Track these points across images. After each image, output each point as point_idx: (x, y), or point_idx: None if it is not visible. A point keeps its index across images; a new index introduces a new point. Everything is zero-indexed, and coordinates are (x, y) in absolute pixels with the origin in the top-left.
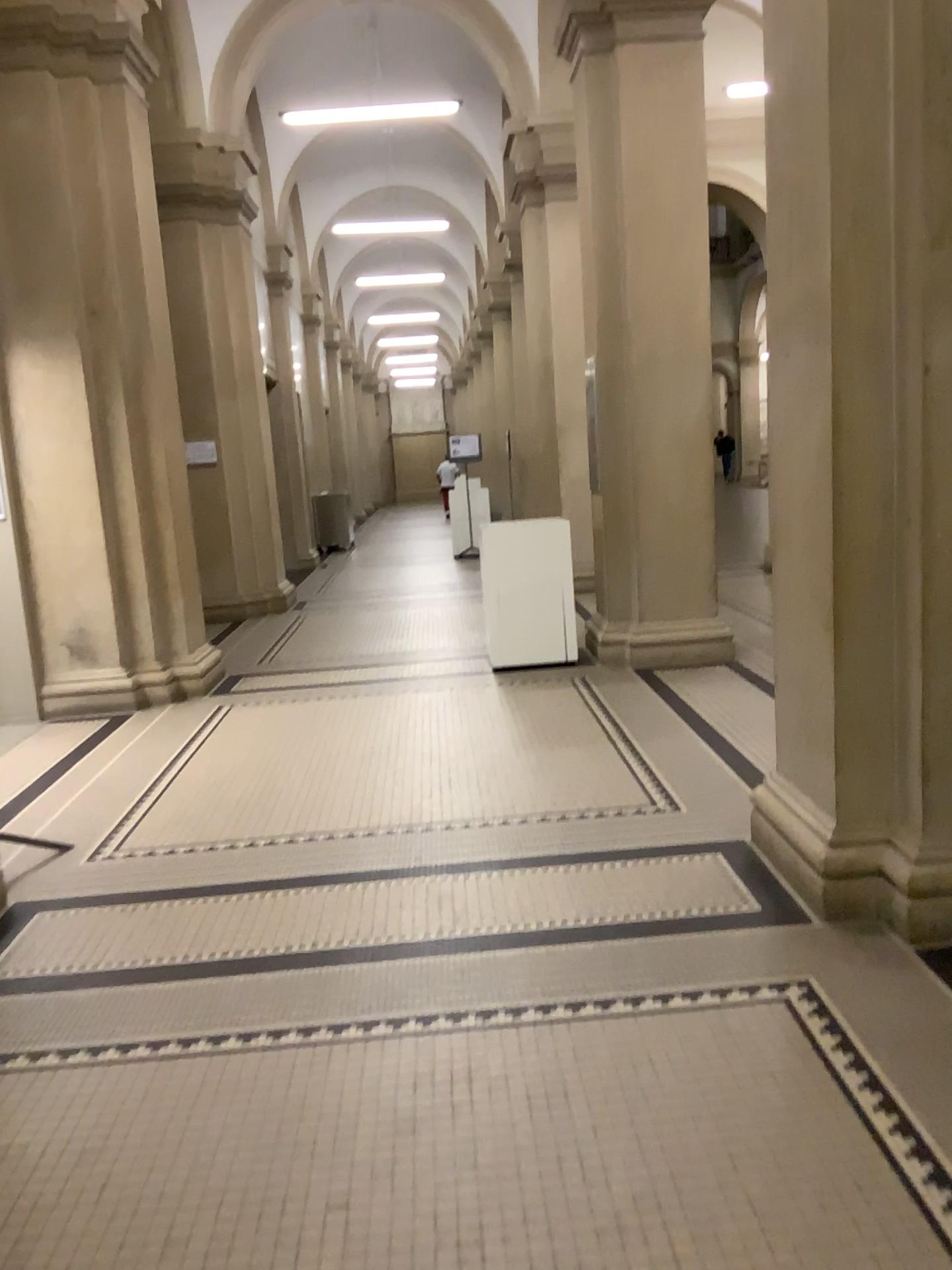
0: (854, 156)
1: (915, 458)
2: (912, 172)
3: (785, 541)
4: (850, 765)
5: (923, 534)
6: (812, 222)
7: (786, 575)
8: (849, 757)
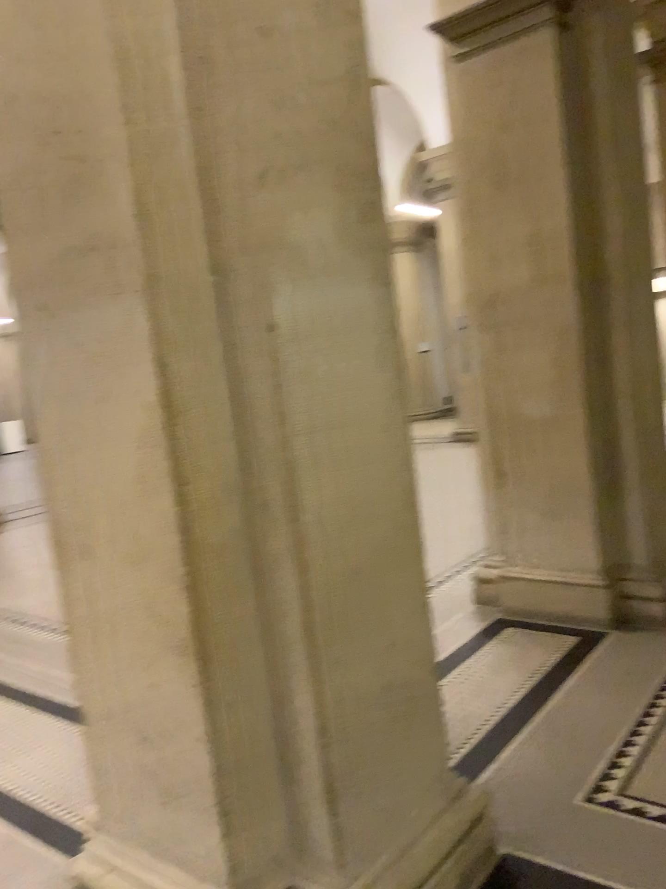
0: (139, 61)
1: (267, 429)
2: (224, 88)
3: (86, 547)
4: (234, 815)
5: (289, 517)
6: (94, 136)
7: (91, 590)
8: (232, 806)
